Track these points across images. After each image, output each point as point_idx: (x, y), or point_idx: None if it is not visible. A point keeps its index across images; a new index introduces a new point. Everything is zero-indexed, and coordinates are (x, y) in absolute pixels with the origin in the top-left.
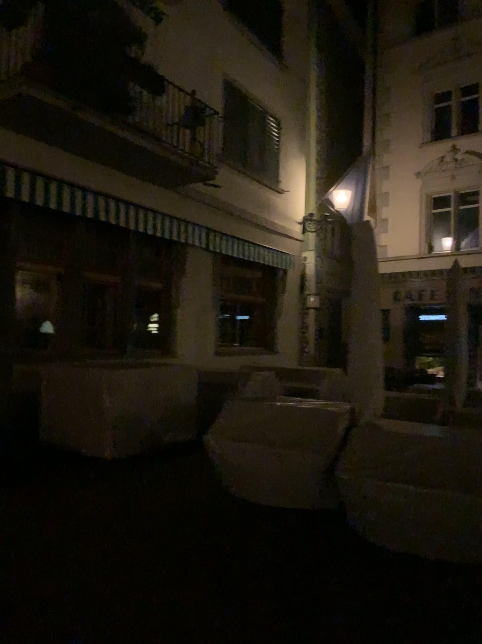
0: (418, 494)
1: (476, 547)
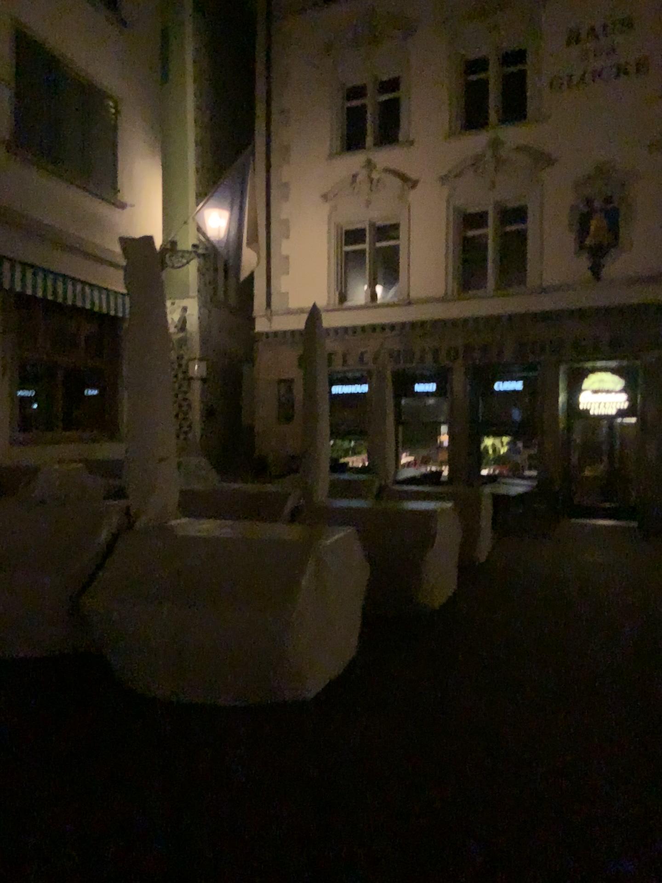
0: (184, 621)
1: (261, 685)
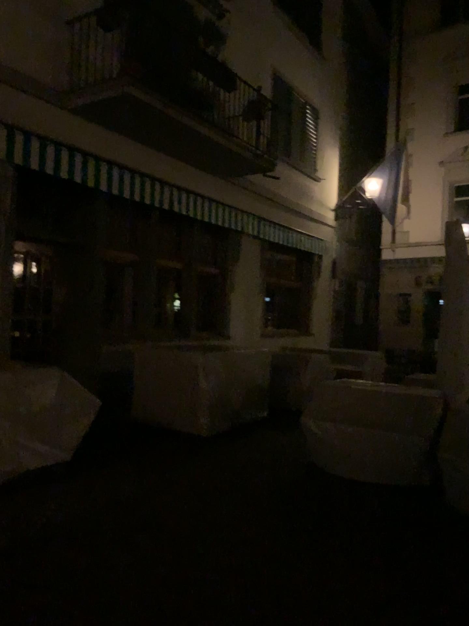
0: None
1: None
